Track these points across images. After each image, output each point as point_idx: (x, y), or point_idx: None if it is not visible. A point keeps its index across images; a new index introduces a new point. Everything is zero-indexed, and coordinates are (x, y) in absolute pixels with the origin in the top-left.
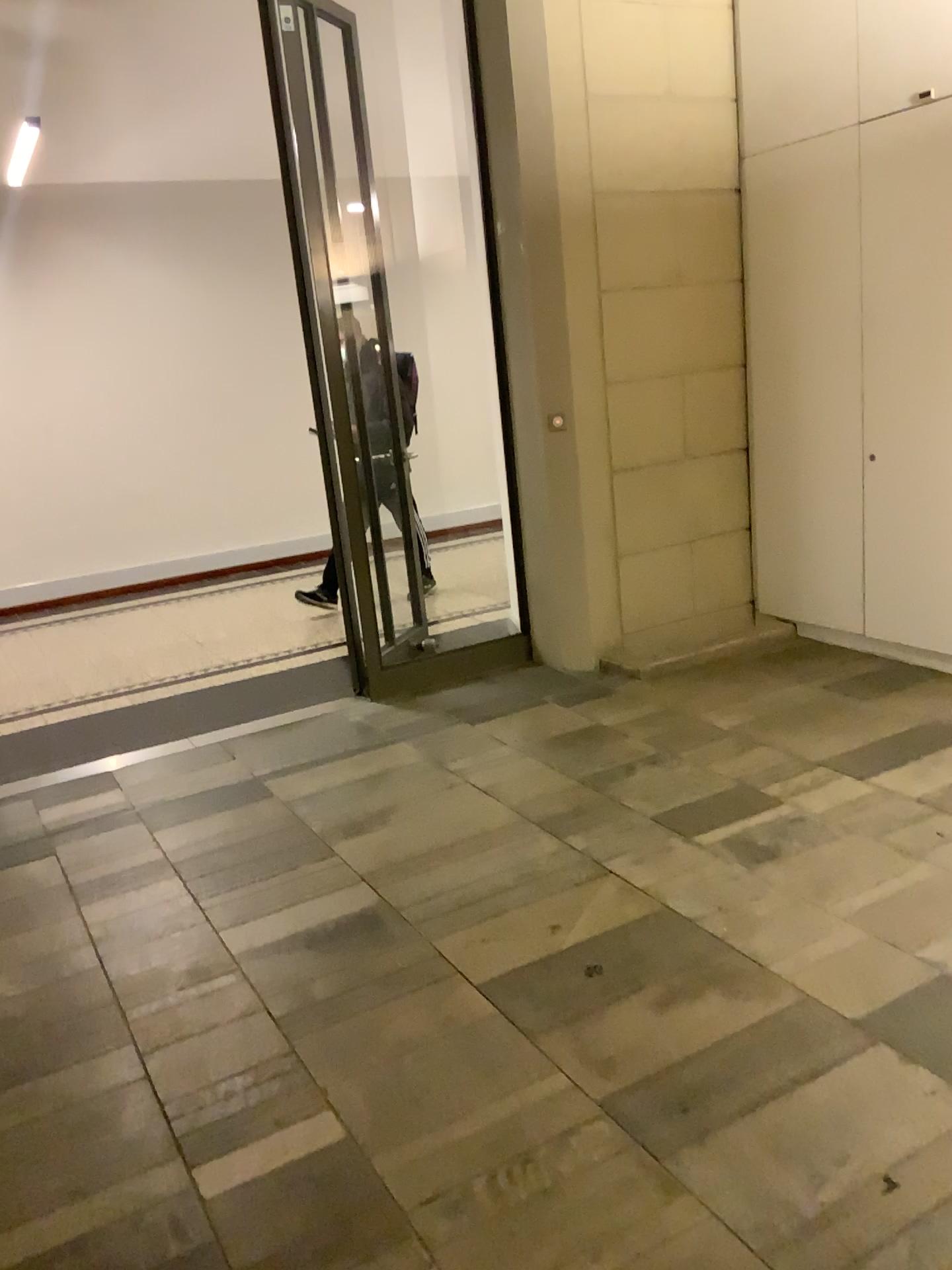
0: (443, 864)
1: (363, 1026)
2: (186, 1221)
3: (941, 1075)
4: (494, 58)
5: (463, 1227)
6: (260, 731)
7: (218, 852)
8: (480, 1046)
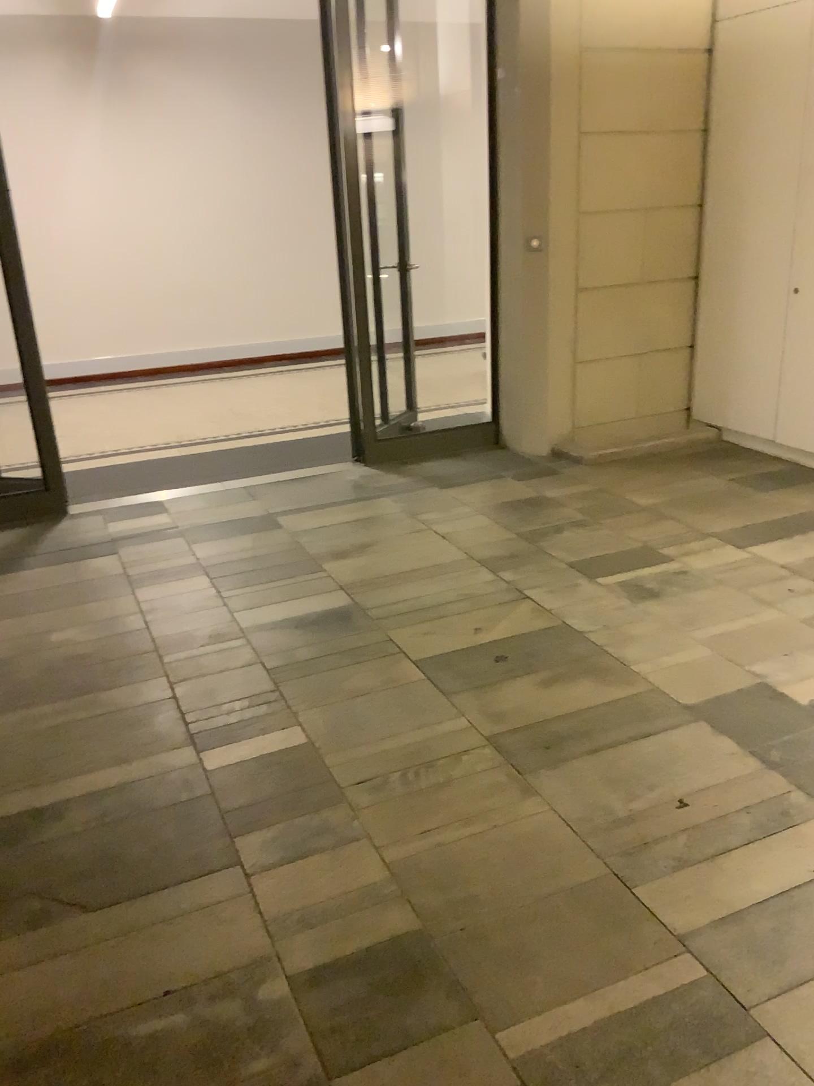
0: (403, 582)
1: (328, 680)
2: (193, 781)
3: (740, 744)
4: None
5: (379, 801)
6: (277, 481)
7: (237, 562)
8: (410, 699)
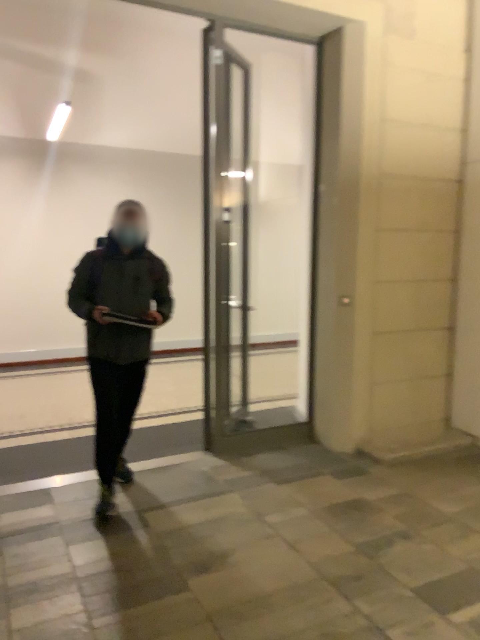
0: (265, 610)
1: None
2: None
3: None
4: (331, 87)
5: None
6: (143, 468)
7: (107, 570)
8: None
